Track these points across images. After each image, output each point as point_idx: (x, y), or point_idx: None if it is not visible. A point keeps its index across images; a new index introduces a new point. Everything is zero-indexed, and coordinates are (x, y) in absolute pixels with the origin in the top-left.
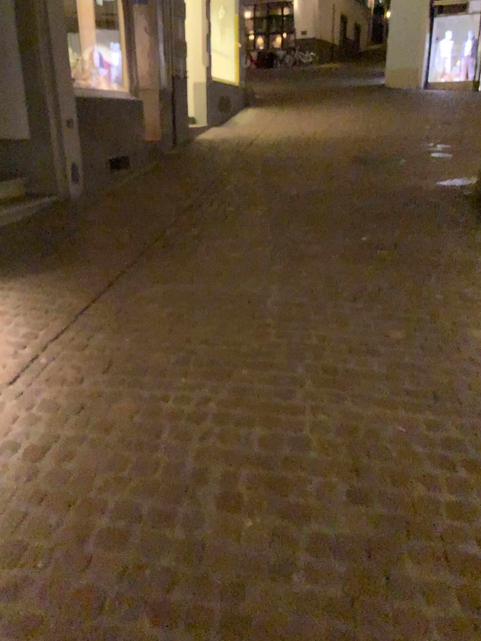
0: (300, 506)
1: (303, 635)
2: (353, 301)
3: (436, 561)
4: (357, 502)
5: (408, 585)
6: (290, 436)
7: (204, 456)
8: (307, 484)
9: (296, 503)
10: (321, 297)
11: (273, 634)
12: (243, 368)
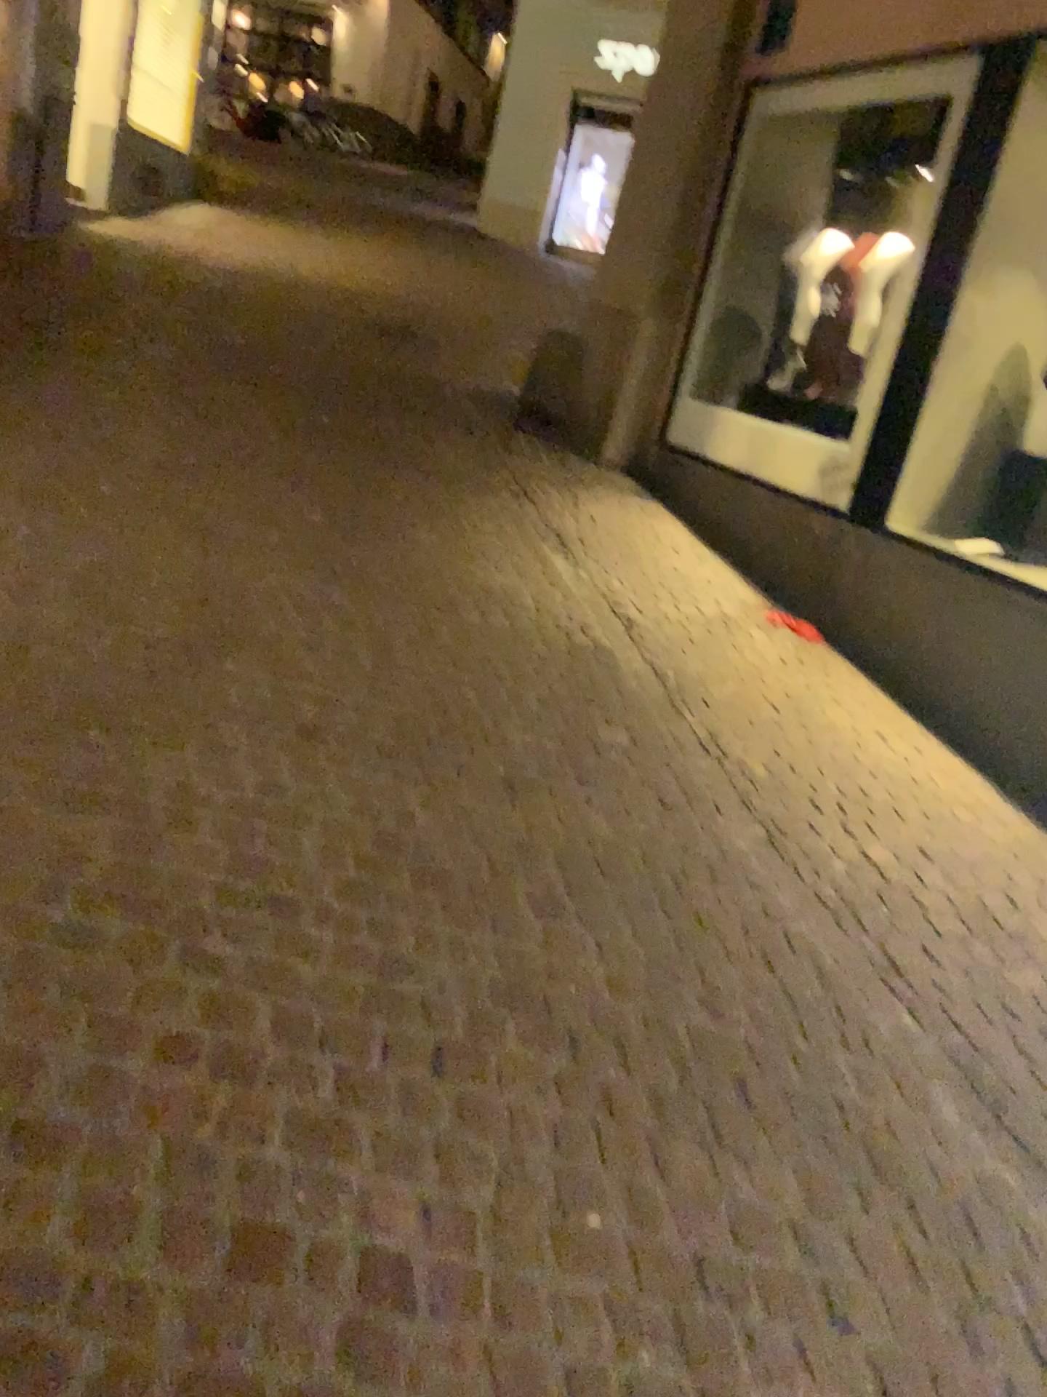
0: (118, 608)
1: (90, 675)
2: (270, 473)
3: (258, 660)
4: (190, 616)
5: (219, 667)
6: (126, 563)
7: (6, 561)
8: (134, 597)
9: (114, 606)
10: (225, 462)
11: (57, 669)
12: (83, 504)
